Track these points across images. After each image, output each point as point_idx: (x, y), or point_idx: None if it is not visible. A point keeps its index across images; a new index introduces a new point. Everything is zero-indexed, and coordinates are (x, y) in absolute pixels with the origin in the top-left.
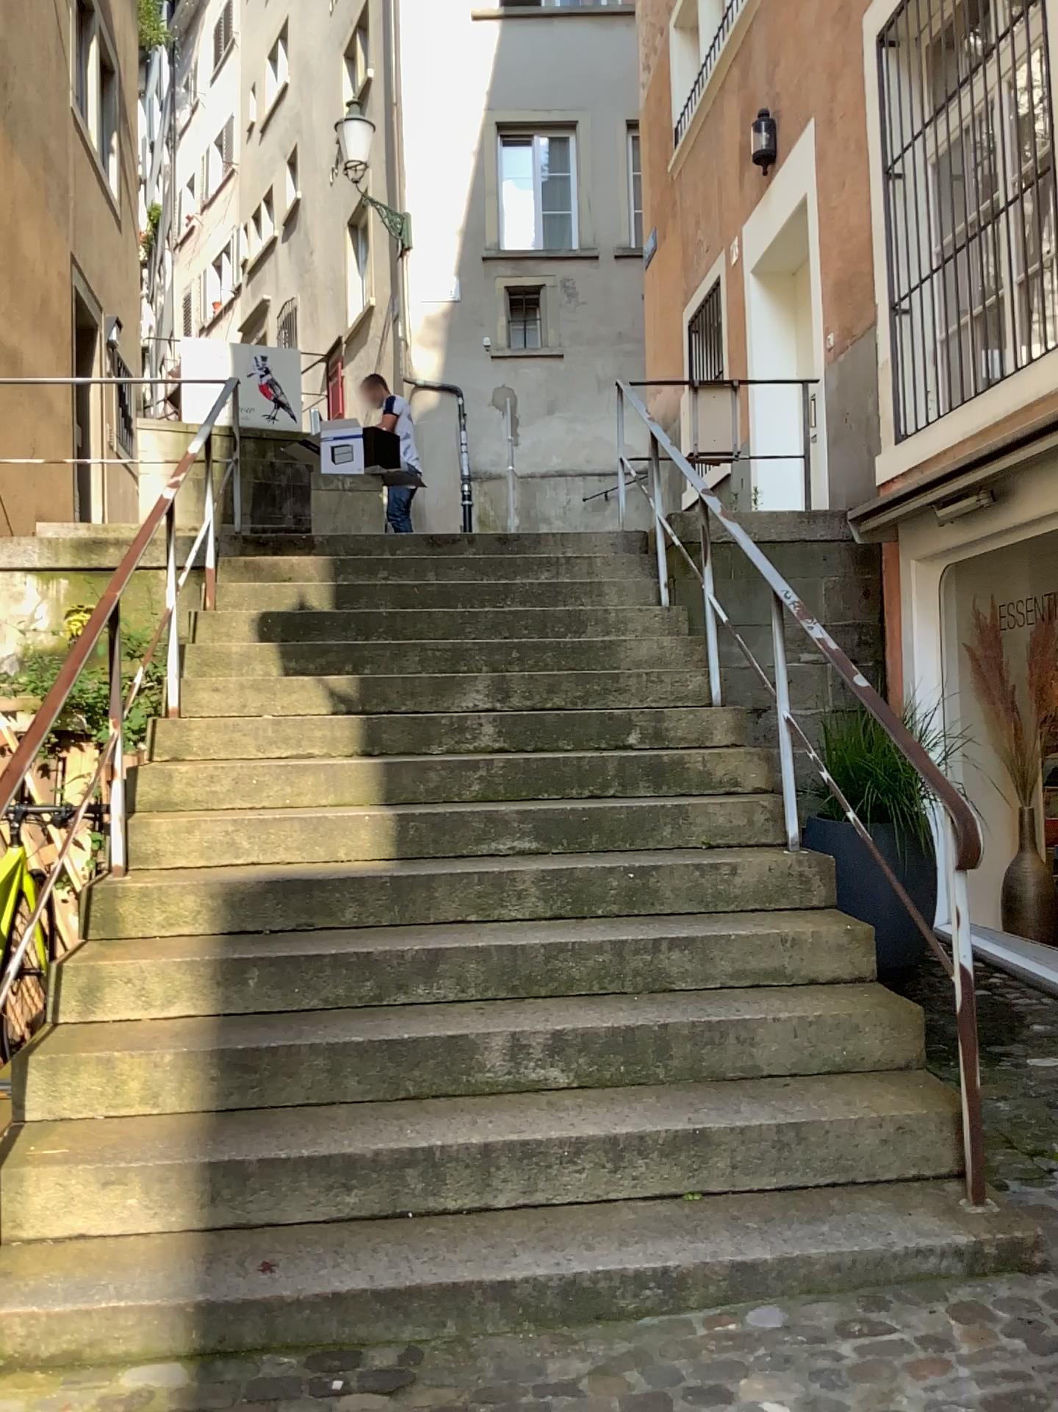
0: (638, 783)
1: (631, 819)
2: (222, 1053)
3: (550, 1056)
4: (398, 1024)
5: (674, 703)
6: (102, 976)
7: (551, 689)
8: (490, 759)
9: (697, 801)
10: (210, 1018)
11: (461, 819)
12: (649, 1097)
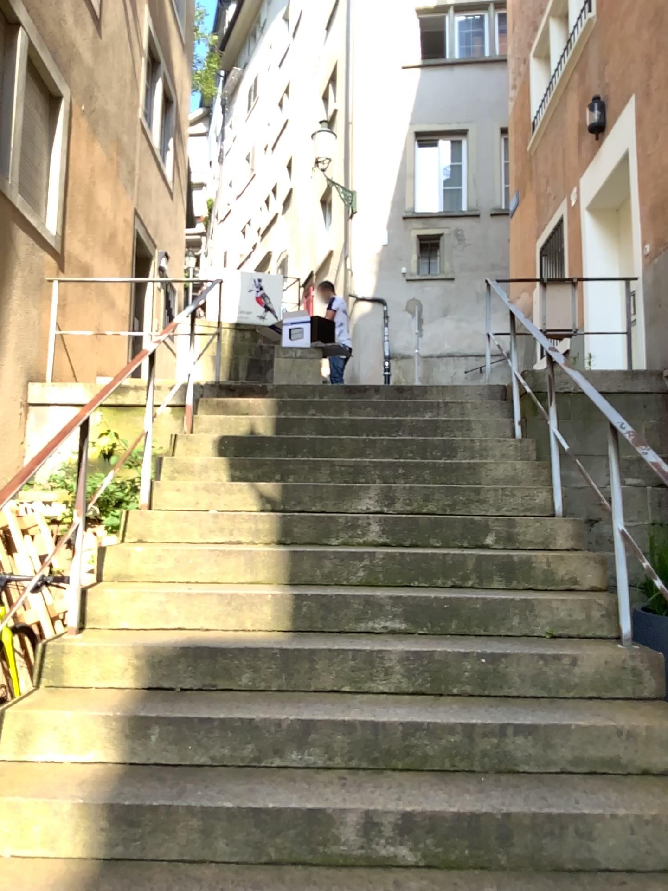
0: (491, 577)
1: (484, 608)
2: (115, 802)
3: (399, 832)
4: (268, 786)
5: (523, 513)
6: (38, 720)
7: (427, 499)
8: (374, 552)
9: (540, 595)
10: (113, 767)
11: (345, 601)
12: (488, 885)
